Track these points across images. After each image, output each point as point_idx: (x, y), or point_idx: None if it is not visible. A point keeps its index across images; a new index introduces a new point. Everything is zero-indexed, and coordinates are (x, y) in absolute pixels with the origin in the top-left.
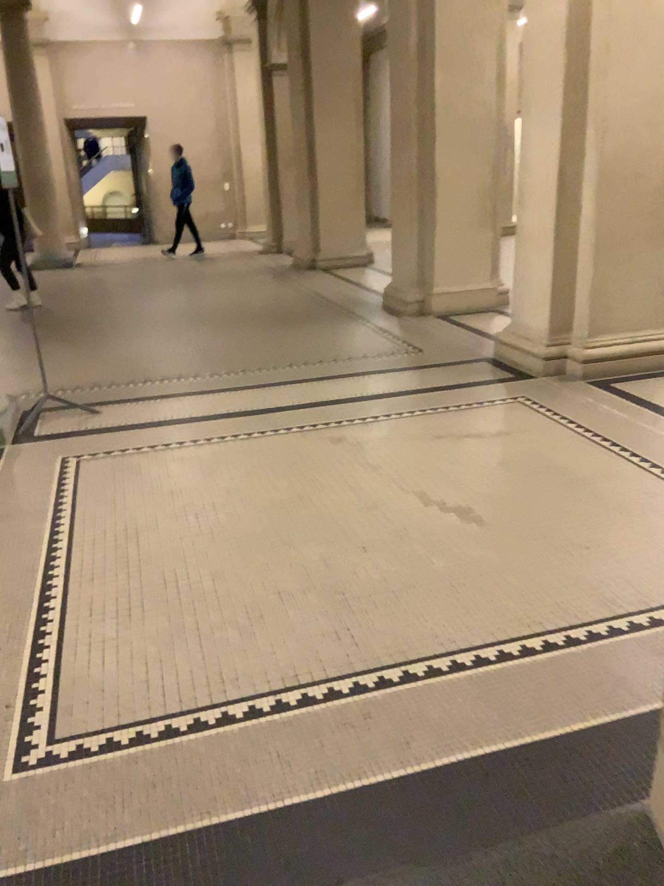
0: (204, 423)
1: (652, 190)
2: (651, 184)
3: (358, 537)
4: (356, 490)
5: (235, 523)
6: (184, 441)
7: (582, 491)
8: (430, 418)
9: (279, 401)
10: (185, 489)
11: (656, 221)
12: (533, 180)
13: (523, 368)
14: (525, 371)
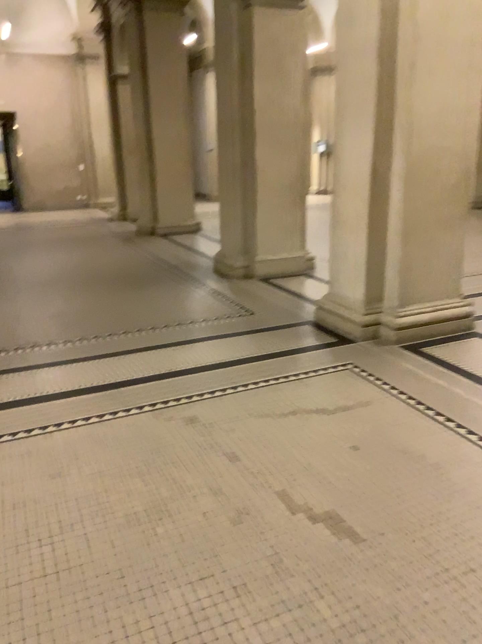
0: (57, 404)
1: (448, 183)
2: (448, 179)
3: (226, 566)
4: (216, 490)
5: (87, 551)
6: (35, 427)
7: (438, 480)
8: (274, 391)
9: (131, 375)
10: (33, 498)
11: (452, 209)
12: (347, 173)
13: (343, 331)
14: (346, 335)
